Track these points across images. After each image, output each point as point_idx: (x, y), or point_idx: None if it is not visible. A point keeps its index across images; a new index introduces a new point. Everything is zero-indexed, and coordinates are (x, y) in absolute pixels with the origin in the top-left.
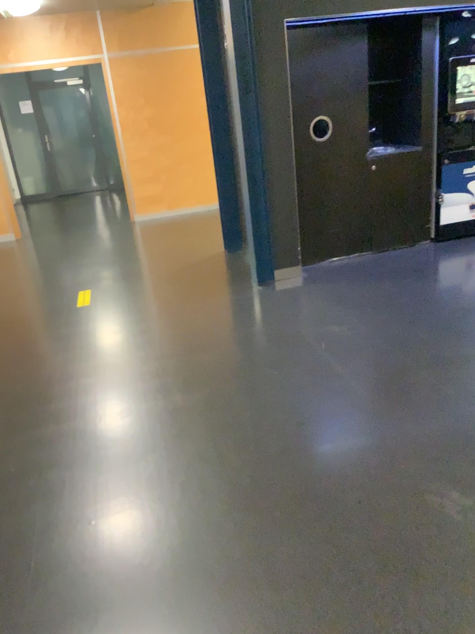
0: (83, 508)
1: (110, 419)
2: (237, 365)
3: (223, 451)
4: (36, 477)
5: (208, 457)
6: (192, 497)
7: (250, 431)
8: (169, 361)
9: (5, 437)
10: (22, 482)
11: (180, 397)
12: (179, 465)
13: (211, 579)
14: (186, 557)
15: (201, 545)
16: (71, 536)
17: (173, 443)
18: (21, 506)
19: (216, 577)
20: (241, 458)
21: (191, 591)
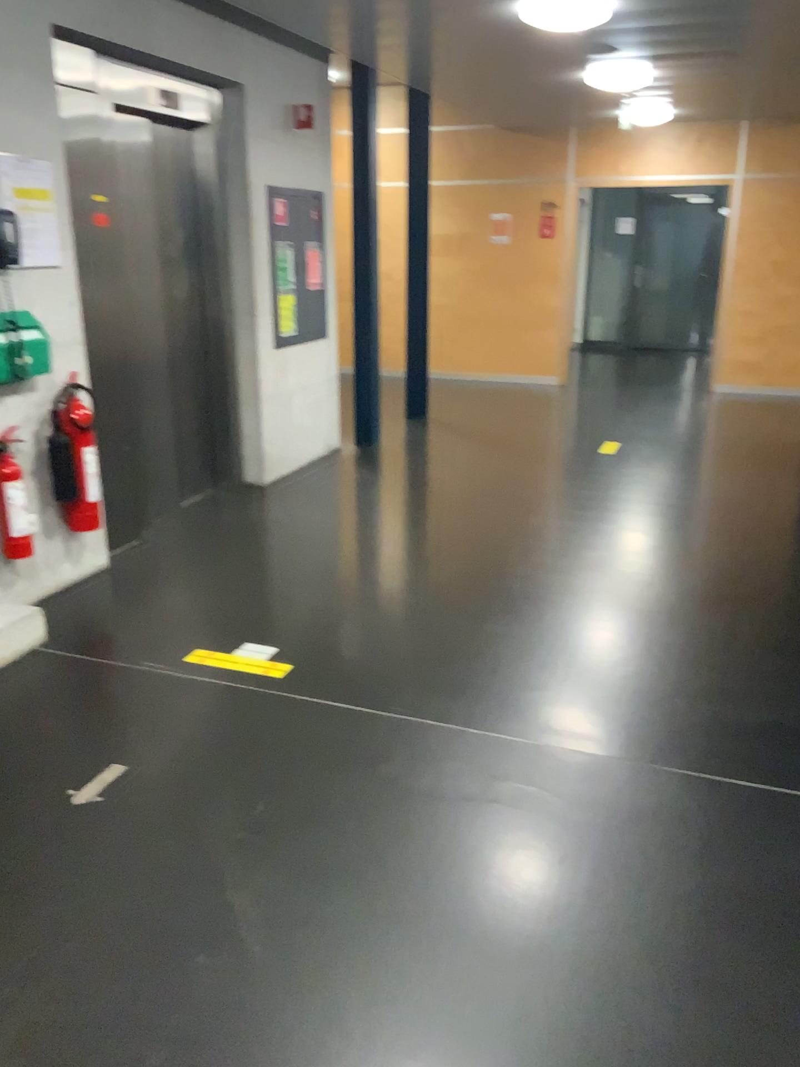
0: (546, 558)
1: (591, 525)
2: (735, 526)
3: (677, 565)
4: (517, 538)
5: (662, 564)
6: (633, 576)
7: (711, 562)
8: (669, 508)
9: (501, 513)
10: (506, 537)
11: (663, 530)
12: (634, 561)
13: (621, 608)
14: (609, 596)
15: (624, 596)
16: (532, 567)
17: (637, 551)
18: (502, 546)
19: (625, 608)
20: (690, 572)
21: (603, 608)
